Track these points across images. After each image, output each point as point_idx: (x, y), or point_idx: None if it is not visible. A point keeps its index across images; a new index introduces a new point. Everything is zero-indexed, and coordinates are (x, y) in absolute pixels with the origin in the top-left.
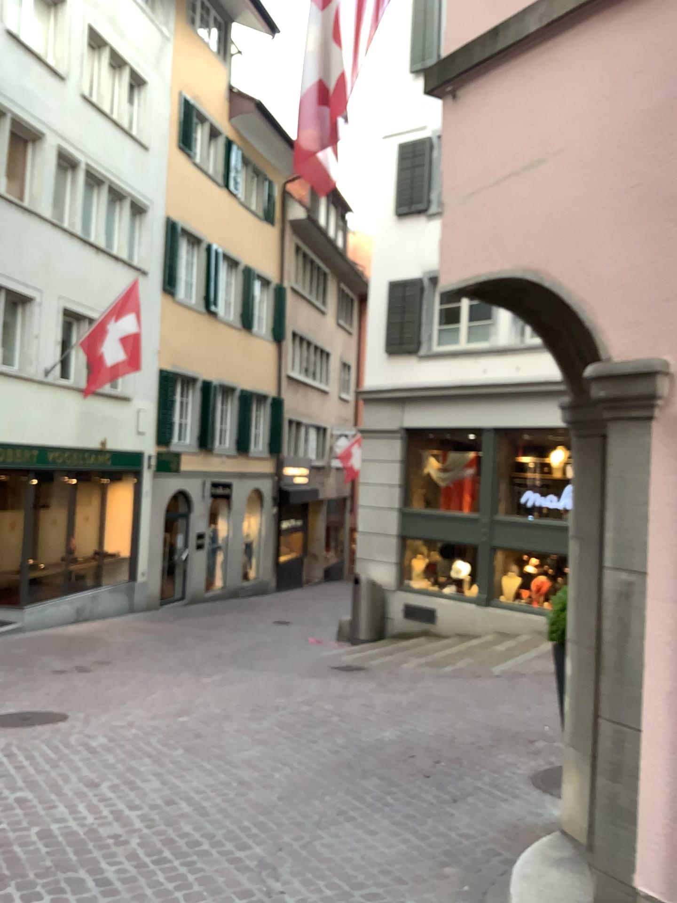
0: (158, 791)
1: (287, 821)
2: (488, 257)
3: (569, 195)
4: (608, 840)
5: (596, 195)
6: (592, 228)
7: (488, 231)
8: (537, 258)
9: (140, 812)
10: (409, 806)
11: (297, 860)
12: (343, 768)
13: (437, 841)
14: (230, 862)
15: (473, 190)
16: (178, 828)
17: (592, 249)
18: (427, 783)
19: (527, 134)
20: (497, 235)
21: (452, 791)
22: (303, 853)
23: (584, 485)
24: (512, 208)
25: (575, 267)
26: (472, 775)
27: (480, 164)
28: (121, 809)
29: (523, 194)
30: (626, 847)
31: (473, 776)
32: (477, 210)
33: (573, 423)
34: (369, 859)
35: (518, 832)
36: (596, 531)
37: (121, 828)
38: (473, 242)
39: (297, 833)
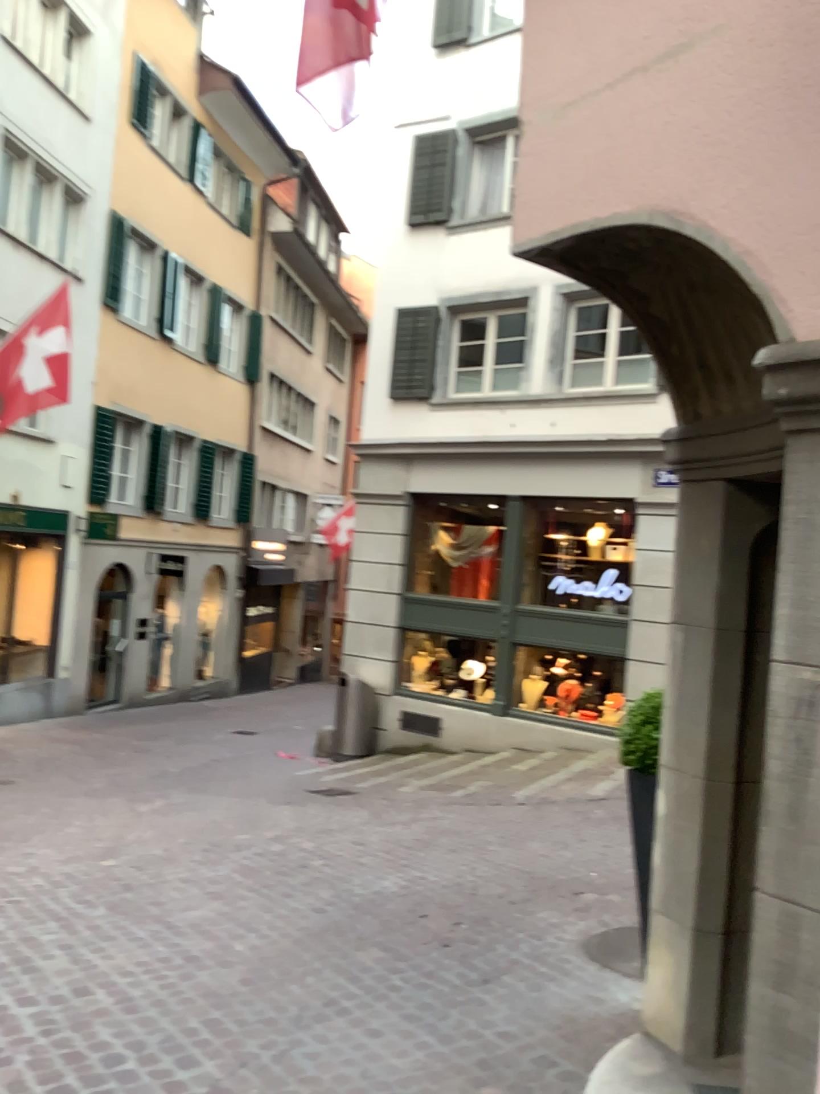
0: (66, 976)
1: (255, 1021)
2: (593, 195)
3: (731, 93)
4: (764, 1078)
5: (778, 90)
6: (767, 141)
7: (594, 157)
8: (673, 193)
9: (35, 1011)
10: (425, 993)
11: (269, 1085)
12: (332, 939)
13: (469, 1047)
14: (168, 1089)
15: (572, 98)
16: (92, 1035)
17: (769, 173)
18: (449, 958)
19: (662, 9)
20: (608, 163)
21: (484, 970)
22: (277, 1073)
23: (696, 550)
24: (634, 121)
25: (737, 203)
26: (508, 946)
27: (583, 60)
28: (6, 1007)
29: (654, 99)
30: (799, 1093)
31: (509, 948)
32: (577, 128)
33: (682, 463)
34: (374, 1078)
35: (579, 1032)
36: (715, 613)
37: (5, 1037)
38: (571, 174)
39: (269, 1040)
